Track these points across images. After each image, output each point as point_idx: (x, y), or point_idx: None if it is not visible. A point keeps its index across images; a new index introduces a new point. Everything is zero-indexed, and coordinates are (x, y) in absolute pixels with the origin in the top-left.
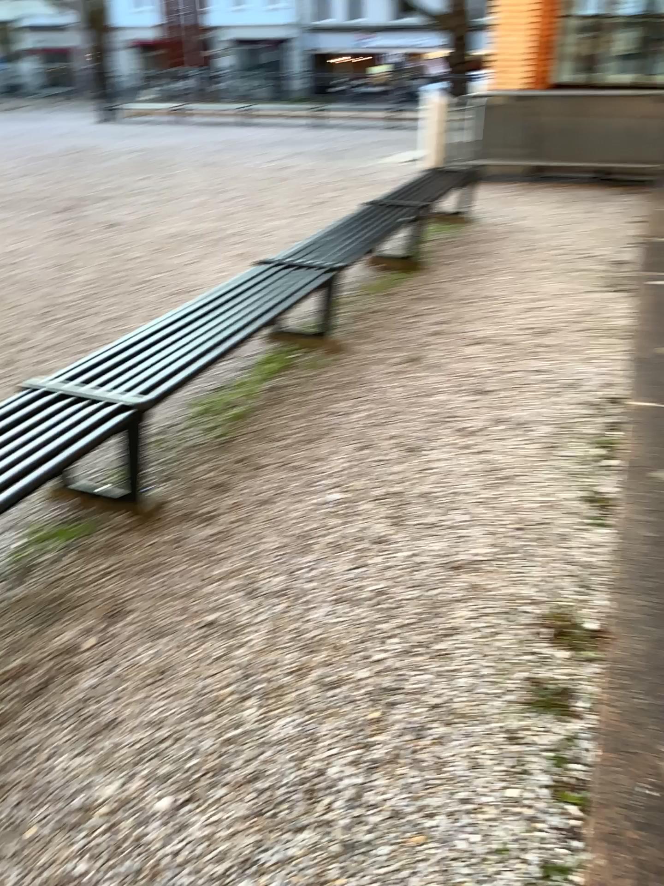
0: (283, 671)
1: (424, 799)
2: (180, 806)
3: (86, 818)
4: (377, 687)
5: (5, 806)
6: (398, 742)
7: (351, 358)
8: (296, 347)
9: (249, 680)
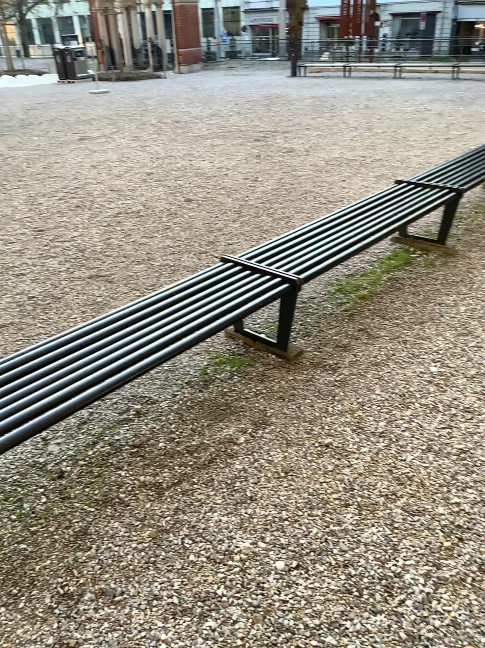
0: (378, 493)
1: (482, 622)
2: (292, 570)
3: (229, 560)
4: (452, 524)
5: (180, 536)
6: (465, 571)
7: (461, 263)
8: (415, 249)
9: (352, 494)
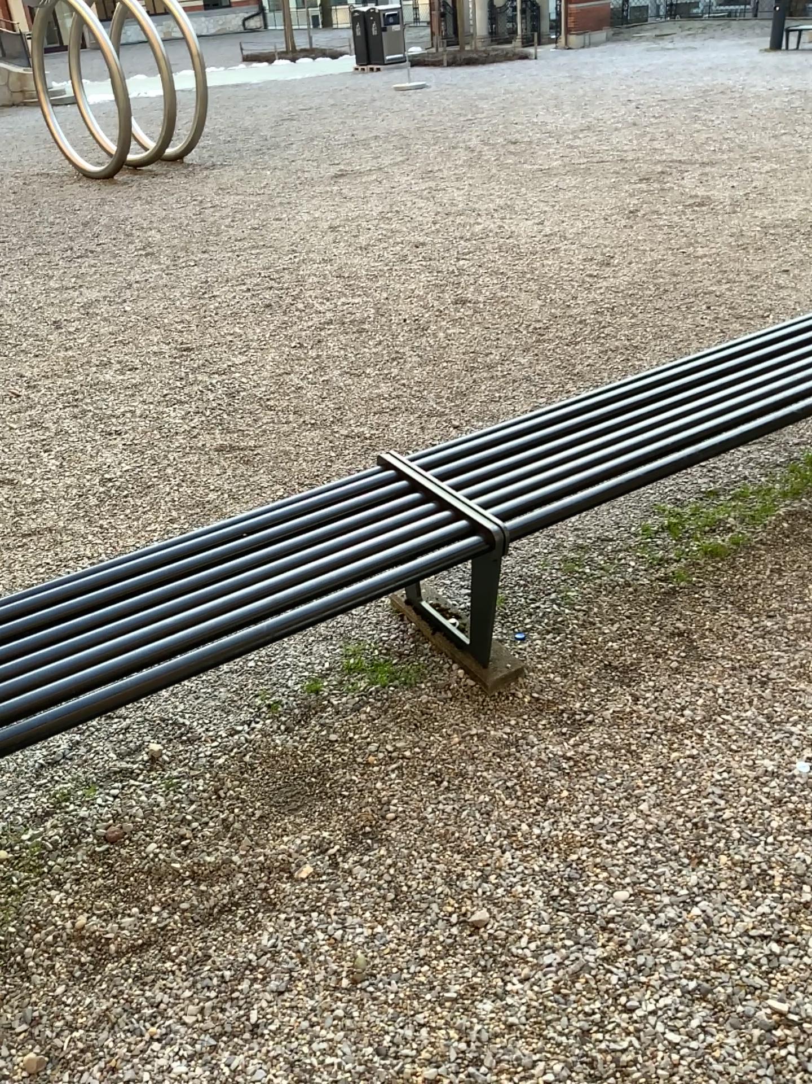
0: None
1: None
2: None
3: None
4: None
5: None
6: None
7: None
8: None
9: None
